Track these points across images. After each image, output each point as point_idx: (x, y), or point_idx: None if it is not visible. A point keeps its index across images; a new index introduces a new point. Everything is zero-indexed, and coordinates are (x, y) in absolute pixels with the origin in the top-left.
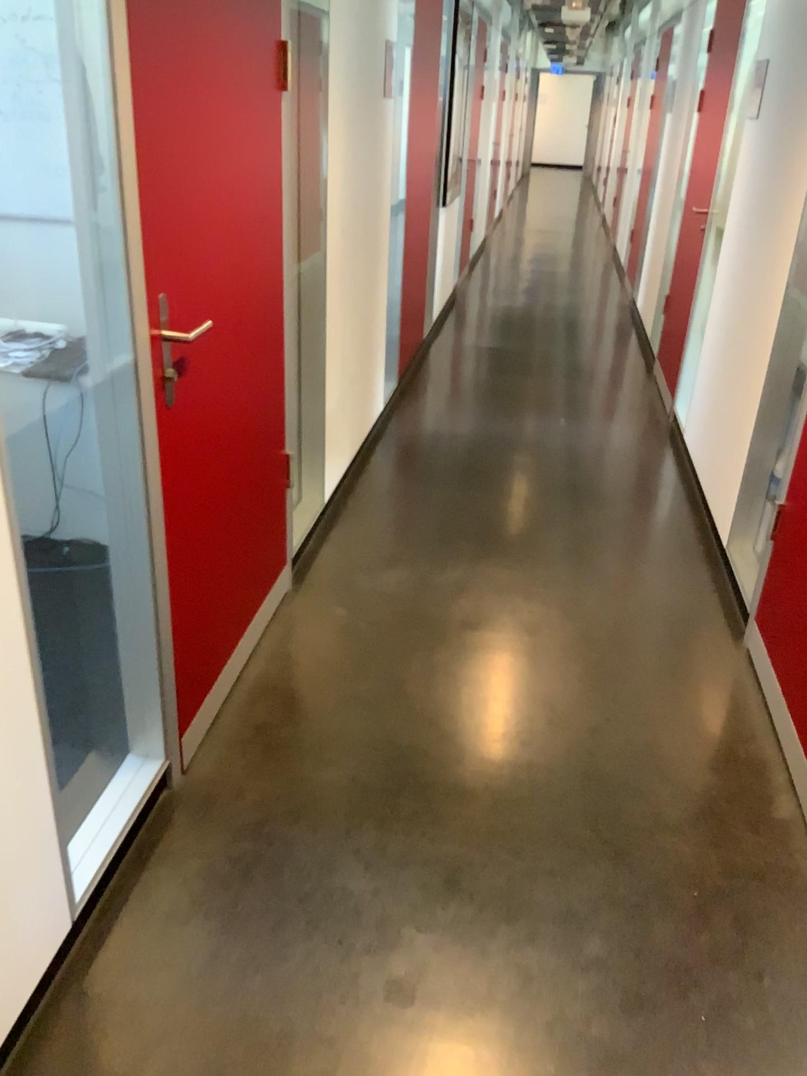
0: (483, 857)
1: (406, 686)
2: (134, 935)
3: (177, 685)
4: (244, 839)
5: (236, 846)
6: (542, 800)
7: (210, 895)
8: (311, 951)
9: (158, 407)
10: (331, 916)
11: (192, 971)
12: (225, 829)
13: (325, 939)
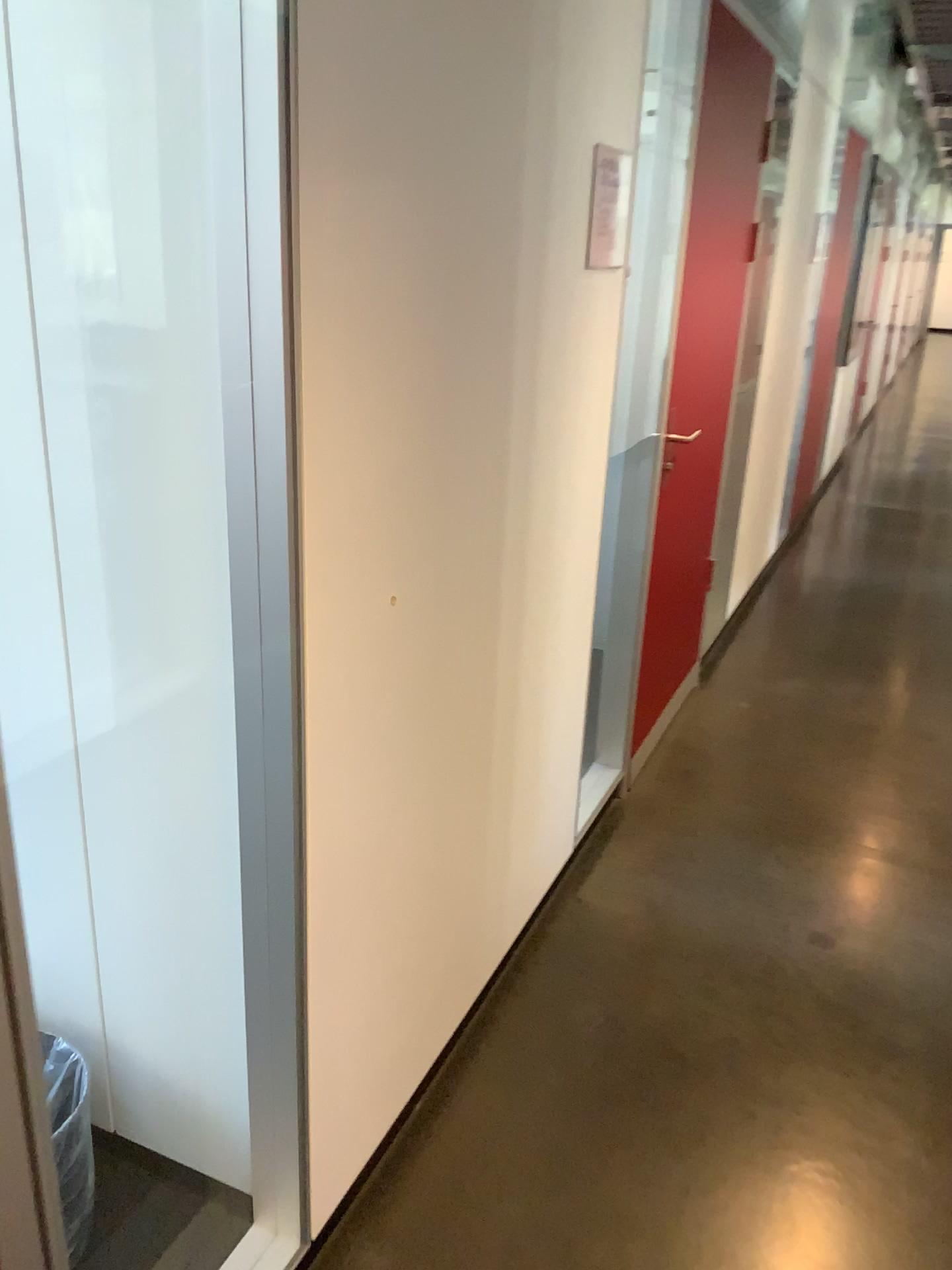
0: (889, 877)
1: (812, 763)
2: (610, 877)
3: (636, 715)
4: (685, 837)
5: (680, 840)
6: (942, 851)
7: (665, 864)
8: (749, 906)
9: (664, 486)
10: (763, 890)
11: (658, 901)
12: (669, 829)
13: (759, 902)
